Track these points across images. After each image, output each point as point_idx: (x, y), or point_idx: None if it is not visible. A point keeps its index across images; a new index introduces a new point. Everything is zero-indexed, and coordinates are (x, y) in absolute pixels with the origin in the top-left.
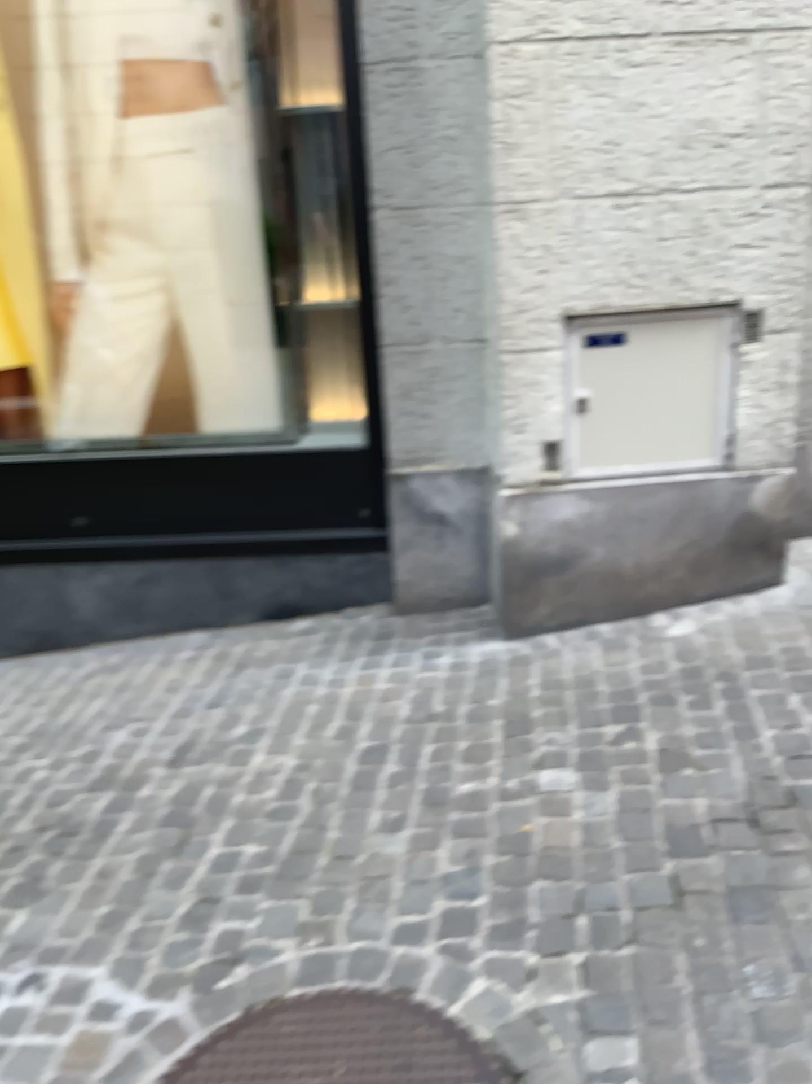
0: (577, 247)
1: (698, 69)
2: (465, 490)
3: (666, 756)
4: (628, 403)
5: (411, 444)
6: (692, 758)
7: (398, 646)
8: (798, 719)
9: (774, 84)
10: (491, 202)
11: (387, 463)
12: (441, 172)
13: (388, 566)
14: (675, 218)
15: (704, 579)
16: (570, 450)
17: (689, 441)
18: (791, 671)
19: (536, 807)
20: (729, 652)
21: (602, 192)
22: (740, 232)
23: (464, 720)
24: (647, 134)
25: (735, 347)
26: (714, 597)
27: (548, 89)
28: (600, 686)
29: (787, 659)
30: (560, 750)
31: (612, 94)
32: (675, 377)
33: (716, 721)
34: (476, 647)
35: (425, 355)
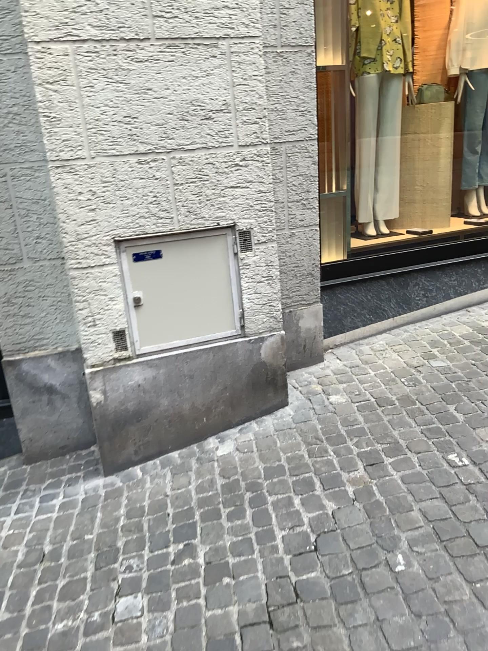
0: (118, 191)
1: (187, 65)
2: (66, 365)
3: (210, 567)
4: (171, 296)
5: (20, 337)
6: (228, 567)
7: (25, 489)
8: (301, 518)
9: (240, 76)
10: (54, 159)
11: (5, 352)
12: (13, 138)
13: (18, 425)
14: (185, 168)
15: (239, 408)
16: (134, 333)
17: (217, 318)
18: (295, 476)
19: (111, 637)
20: (256, 465)
21: (131, 150)
22: (231, 175)
23: (65, 556)
24: (158, 109)
25: (239, 252)
26: (247, 420)
27: (79, 76)
28: (167, 508)
29: (293, 466)
30: (134, 574)
31: (128, 81)
32: (201, 276)
33: (246, 528)
34: (84, 482)
35: (21, 271)
